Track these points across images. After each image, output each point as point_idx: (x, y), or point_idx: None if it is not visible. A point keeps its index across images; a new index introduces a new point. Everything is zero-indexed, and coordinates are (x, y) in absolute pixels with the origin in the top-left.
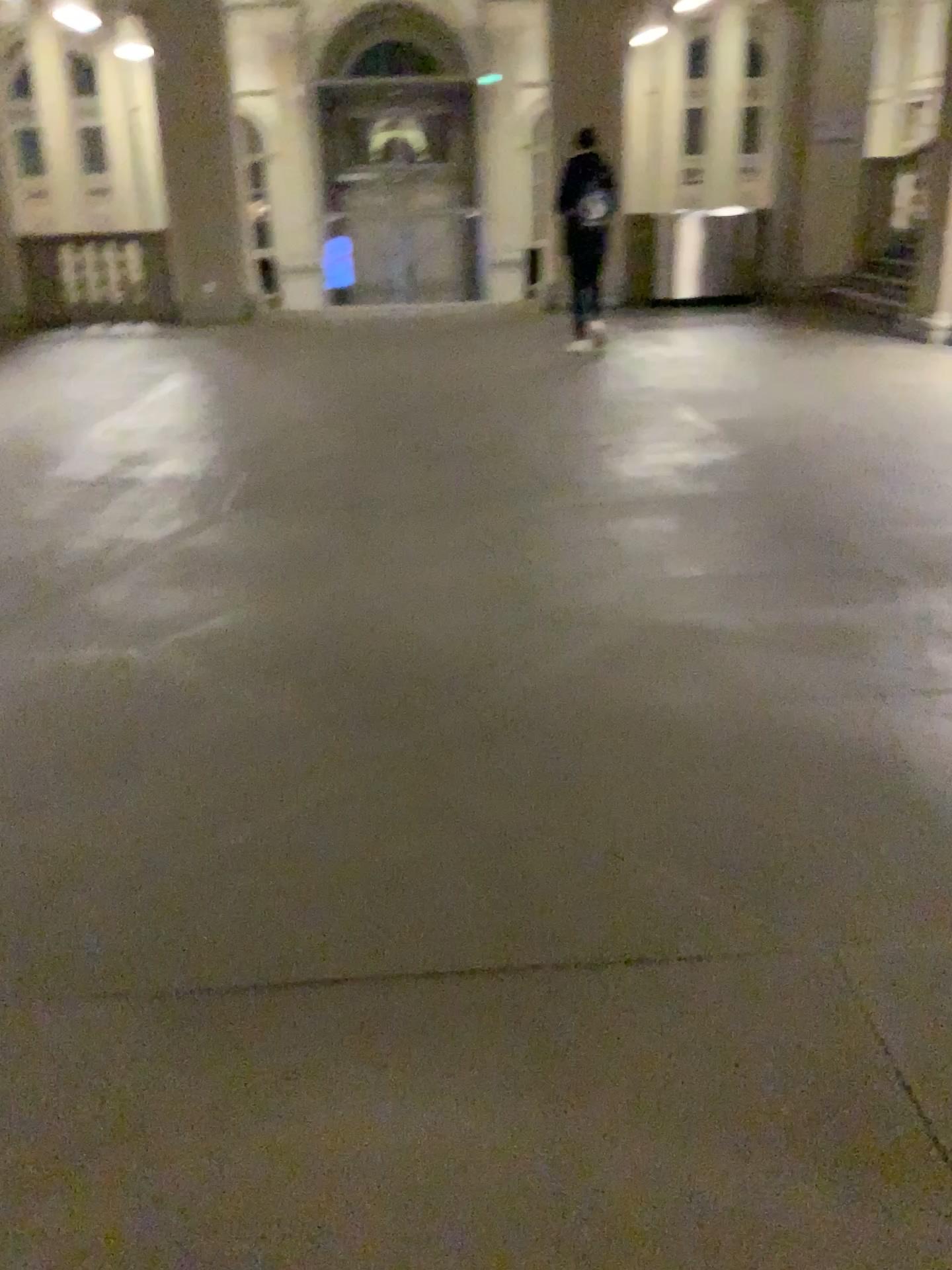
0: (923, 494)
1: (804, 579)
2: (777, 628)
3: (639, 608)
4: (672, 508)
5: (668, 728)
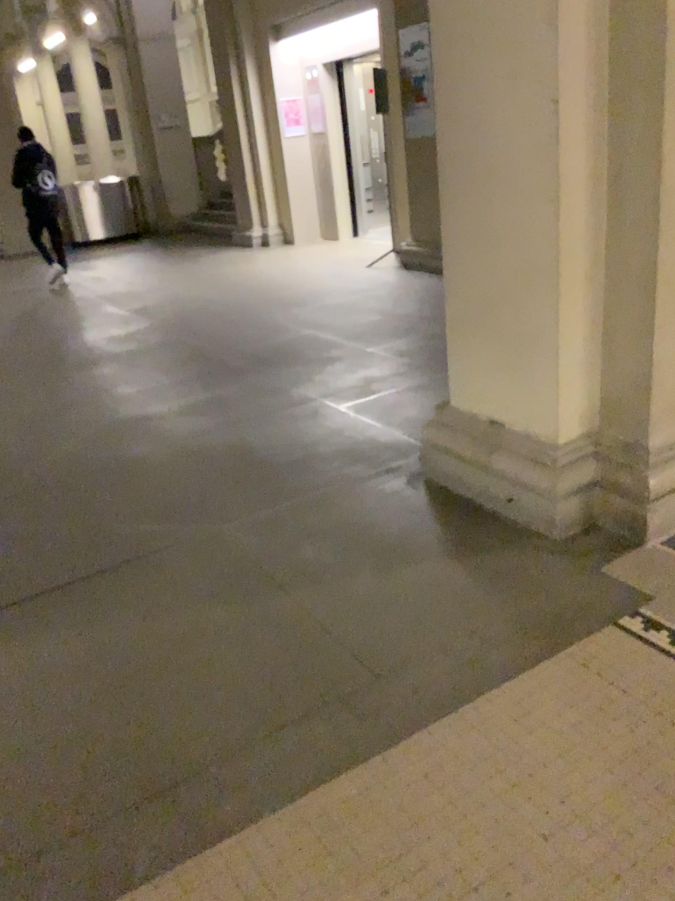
0: (258, 324)
1: (199, 379)
2: (187, 404)
3: (106, 413)
4: (115, 359)
5: (136, 463)
